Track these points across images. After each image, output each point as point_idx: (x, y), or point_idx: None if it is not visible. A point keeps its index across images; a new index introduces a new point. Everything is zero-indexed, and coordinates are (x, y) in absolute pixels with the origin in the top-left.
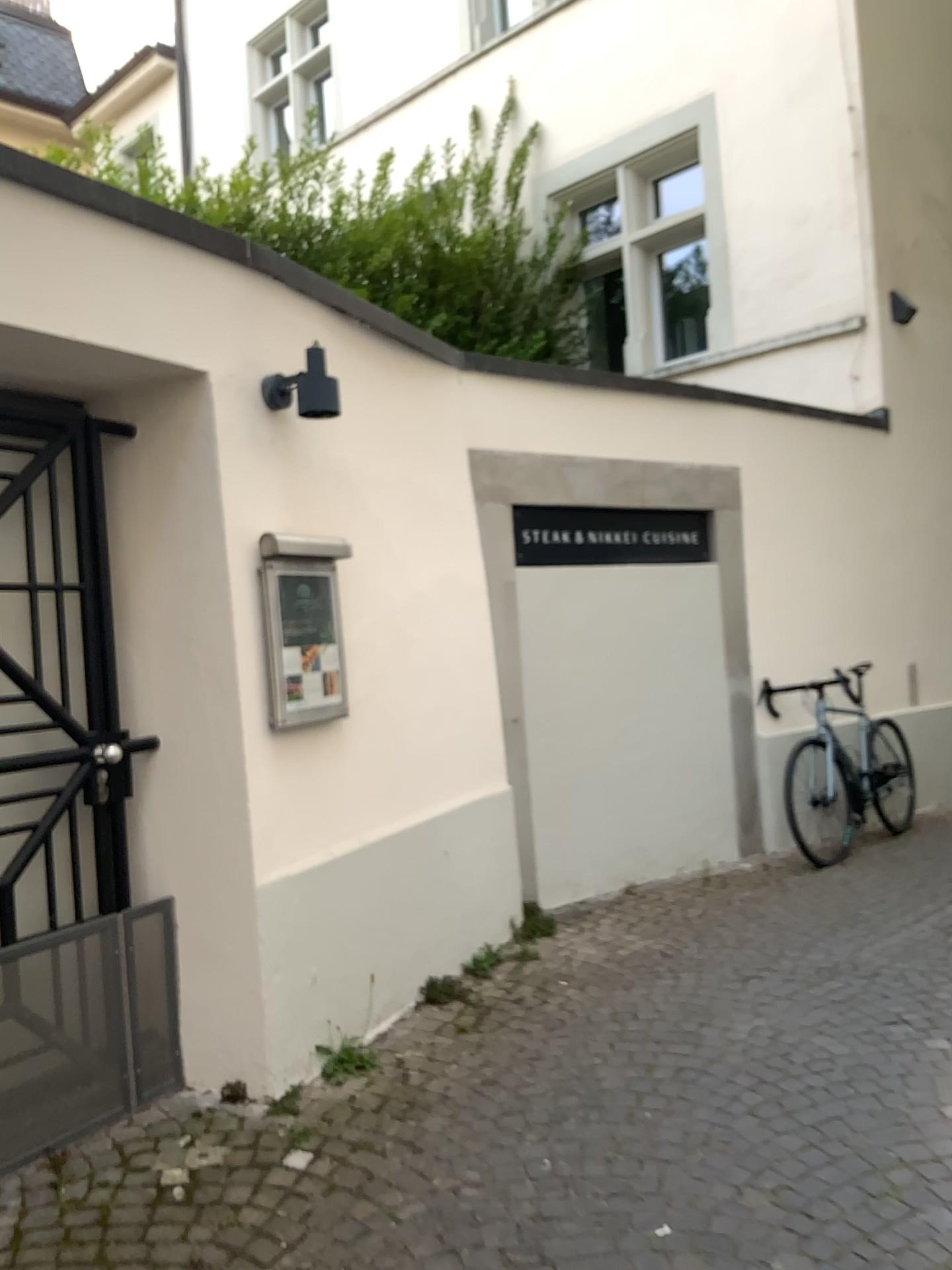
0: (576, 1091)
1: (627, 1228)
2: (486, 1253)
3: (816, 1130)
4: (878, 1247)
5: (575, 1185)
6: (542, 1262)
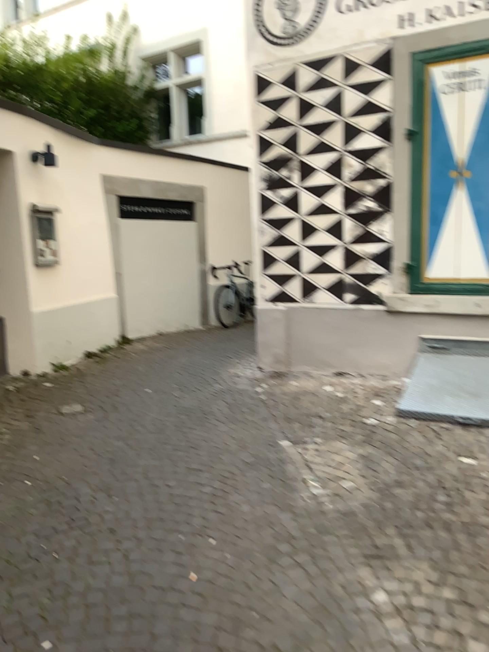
0: (129, 372)
1: (138, 390)
2: (100, 396)
3: (193, 375)
4: (199, 390)
5: (126, 385)
6: (115, 396)
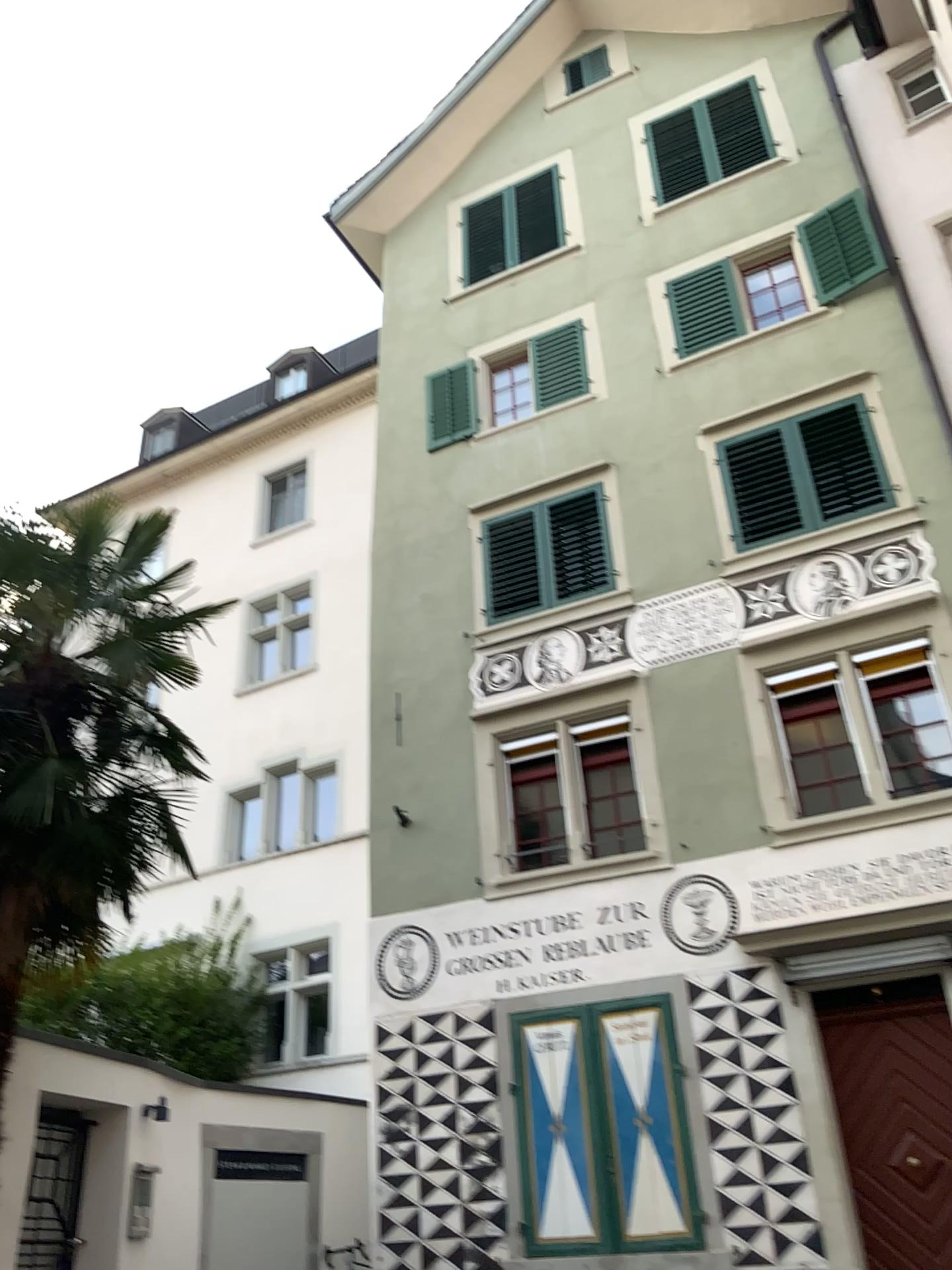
0: None
1: None
2: None
3: None
4: None
5: None
6: None
